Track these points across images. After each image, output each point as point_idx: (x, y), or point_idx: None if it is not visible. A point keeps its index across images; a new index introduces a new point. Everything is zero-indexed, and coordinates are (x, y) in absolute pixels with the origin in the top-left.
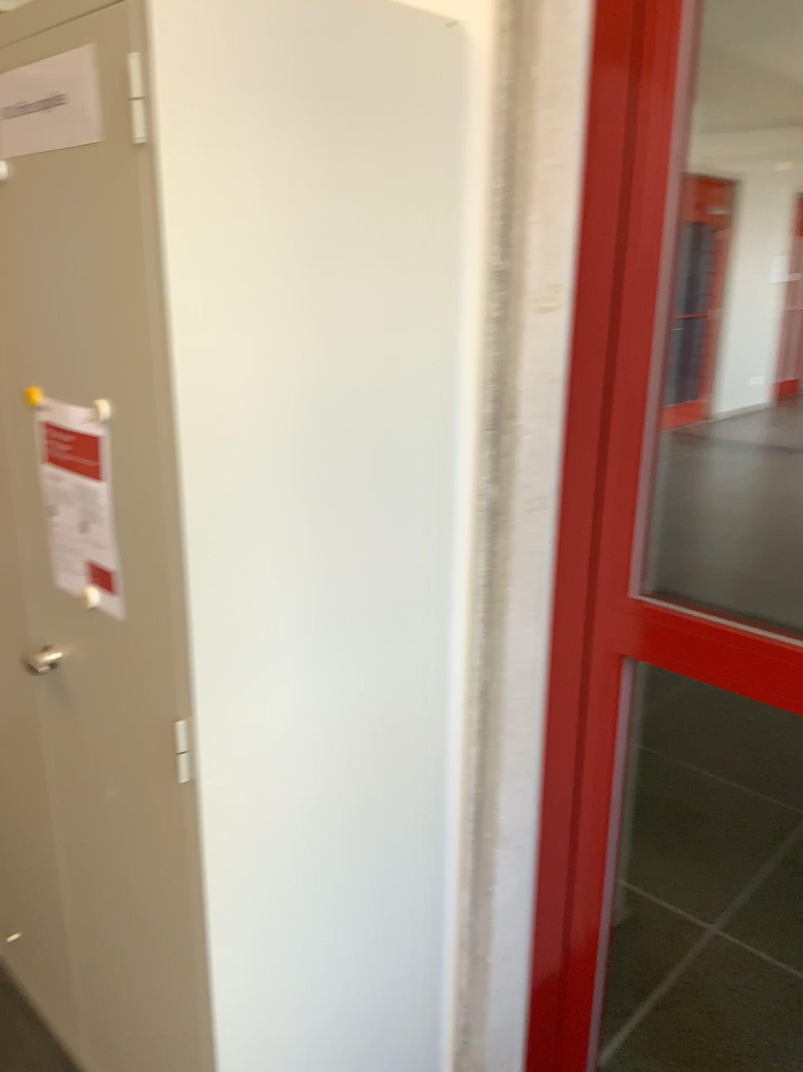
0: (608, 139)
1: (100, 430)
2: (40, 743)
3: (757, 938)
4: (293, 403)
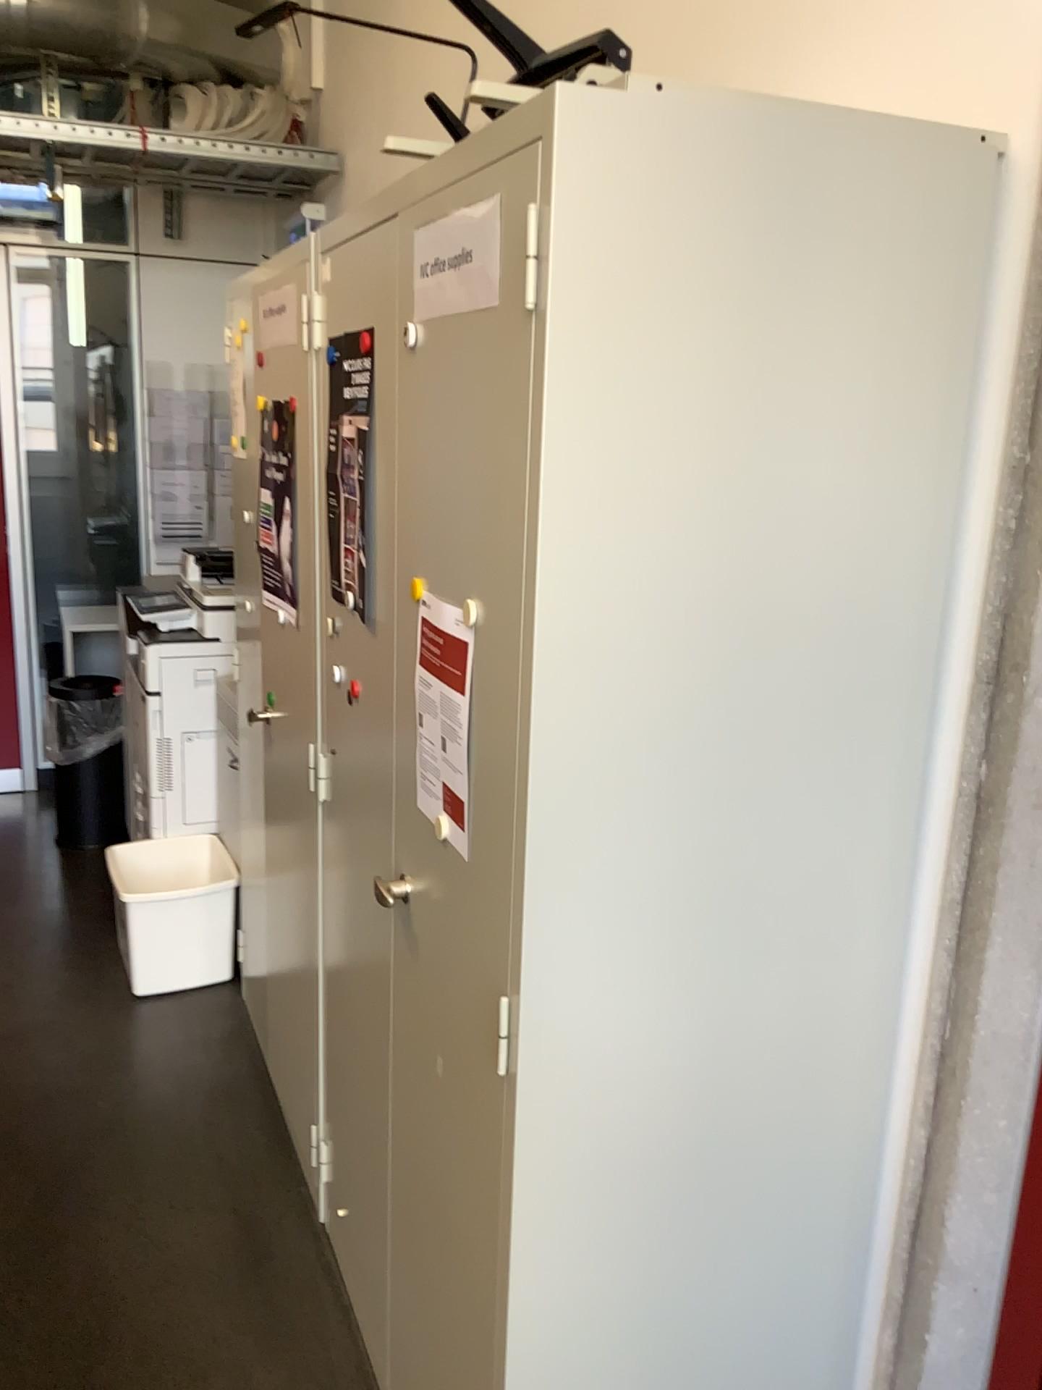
0: None
1: (469, 635)
2: (387, 990)
3: None
4: (700, 624)
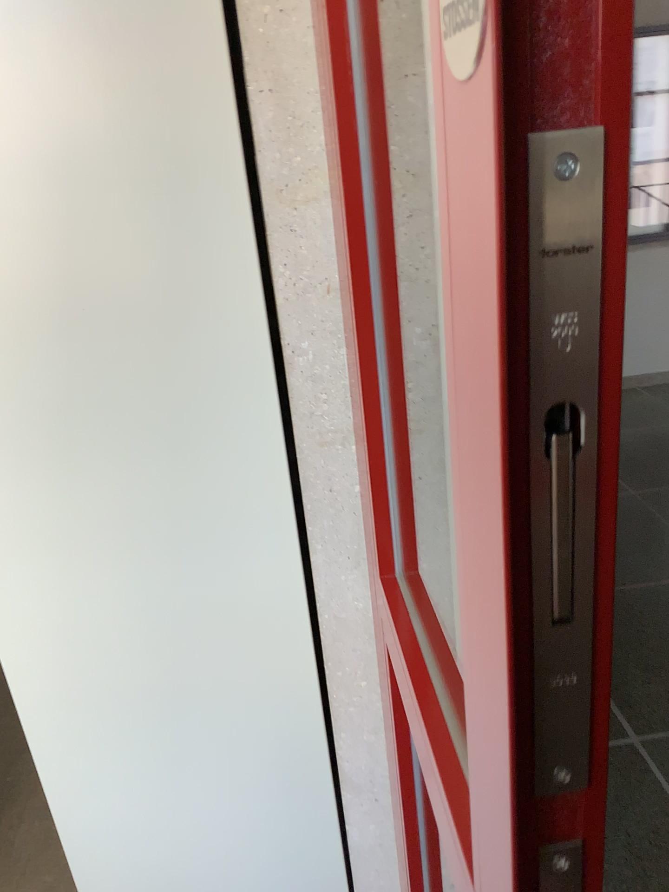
0: None
1: None
2: None
3: None
4: (34, 319)
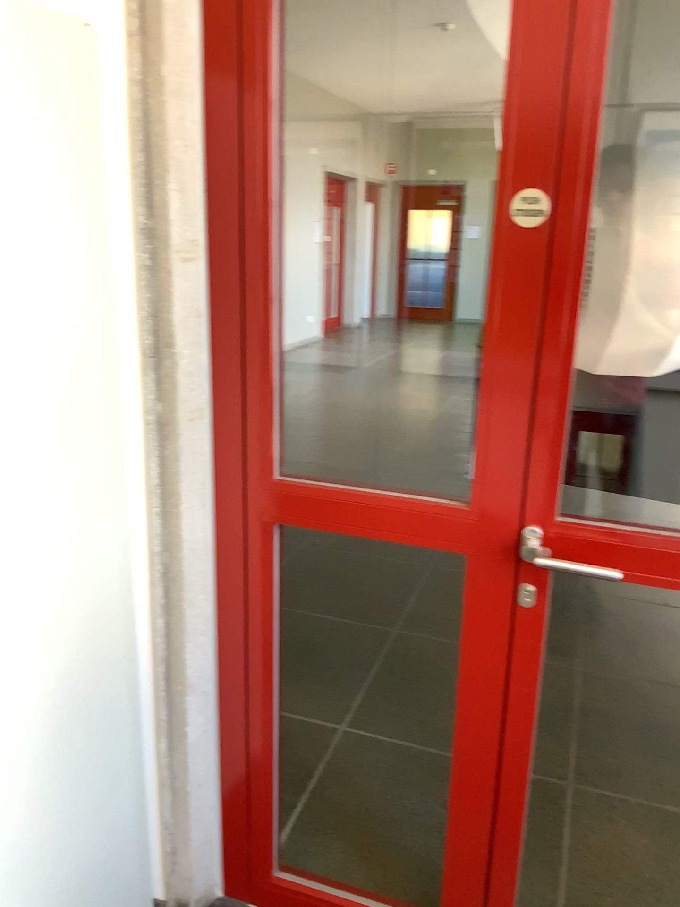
0: (225, 128)
1: None
2: None
3: (373, 726)
4: None
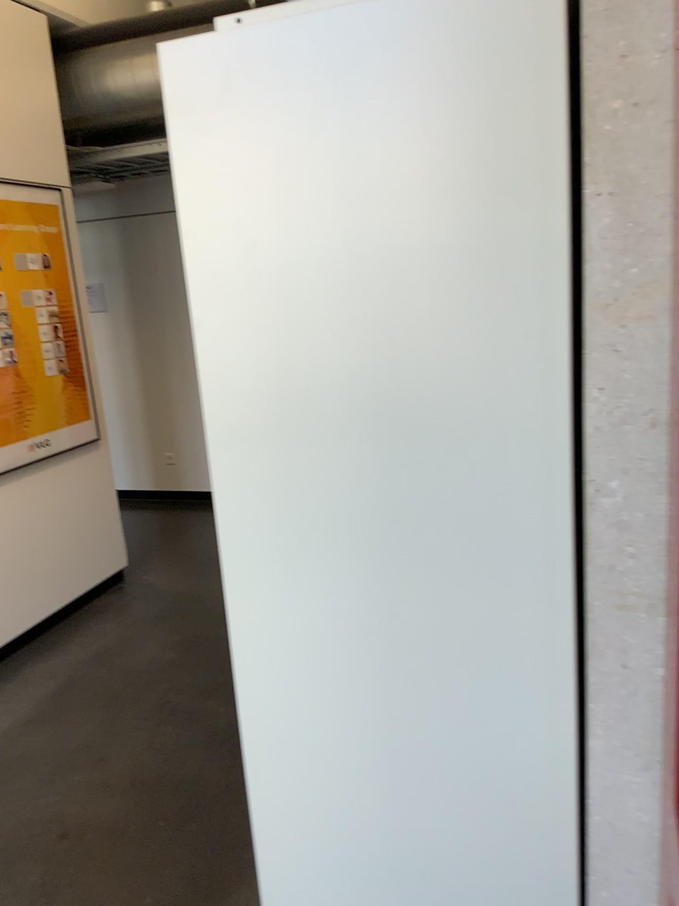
0: None
1: None
2: None
3: None
4: (328, 418)
